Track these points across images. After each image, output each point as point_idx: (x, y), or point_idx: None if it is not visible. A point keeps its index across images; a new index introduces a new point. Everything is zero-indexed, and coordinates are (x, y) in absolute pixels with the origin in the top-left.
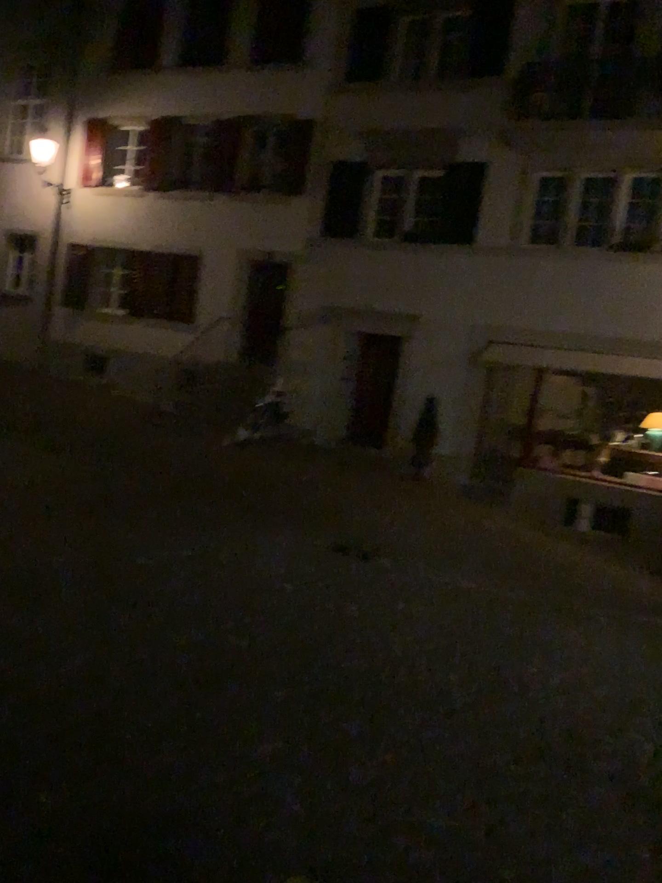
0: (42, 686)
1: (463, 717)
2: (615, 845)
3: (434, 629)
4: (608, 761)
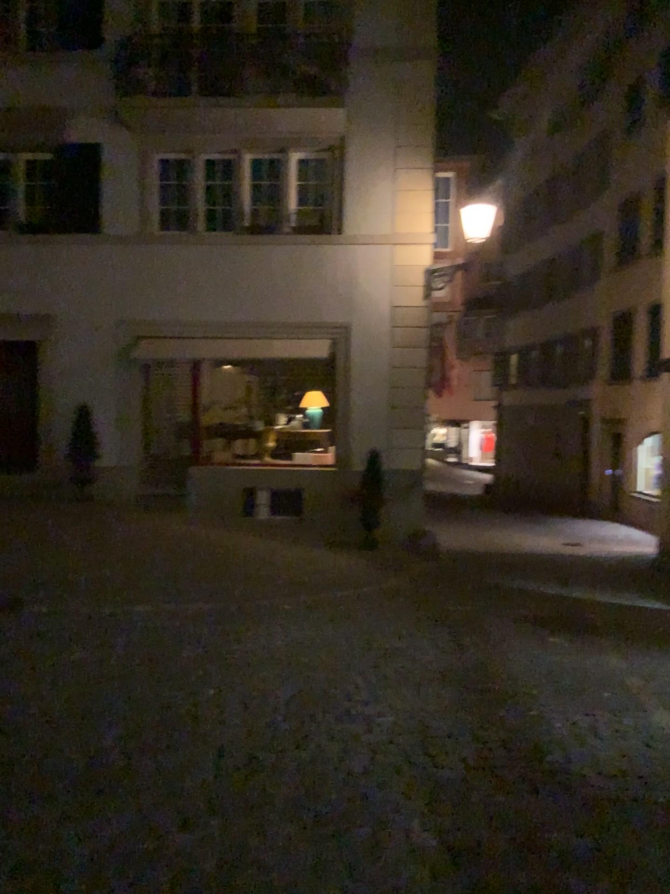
0: None
1: (107, 782)
2: (280, 888)
3: (82, 675)
4: (278, 776)
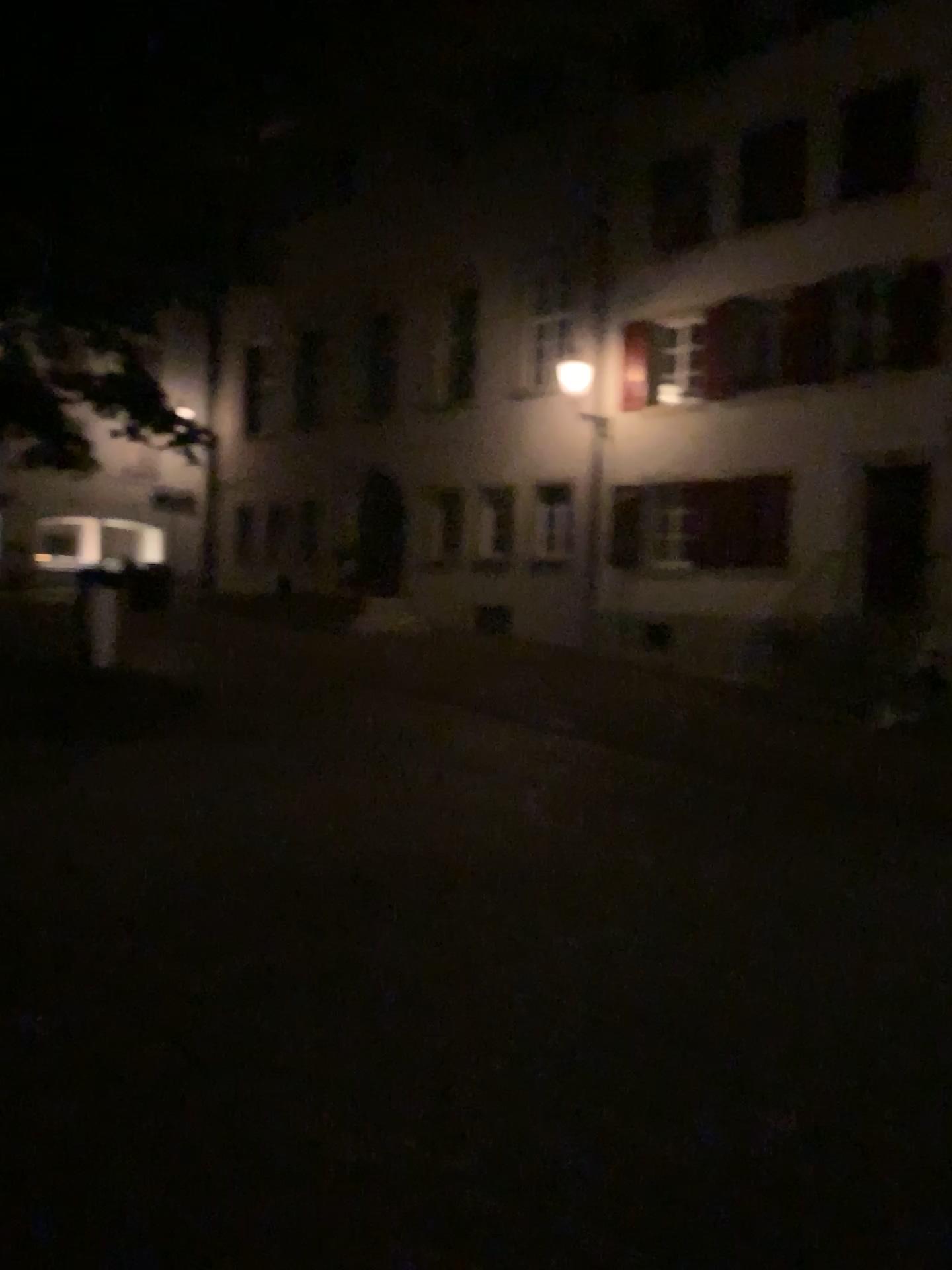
0: (824, 1021)
1: None
2: None
3: None
4: None
